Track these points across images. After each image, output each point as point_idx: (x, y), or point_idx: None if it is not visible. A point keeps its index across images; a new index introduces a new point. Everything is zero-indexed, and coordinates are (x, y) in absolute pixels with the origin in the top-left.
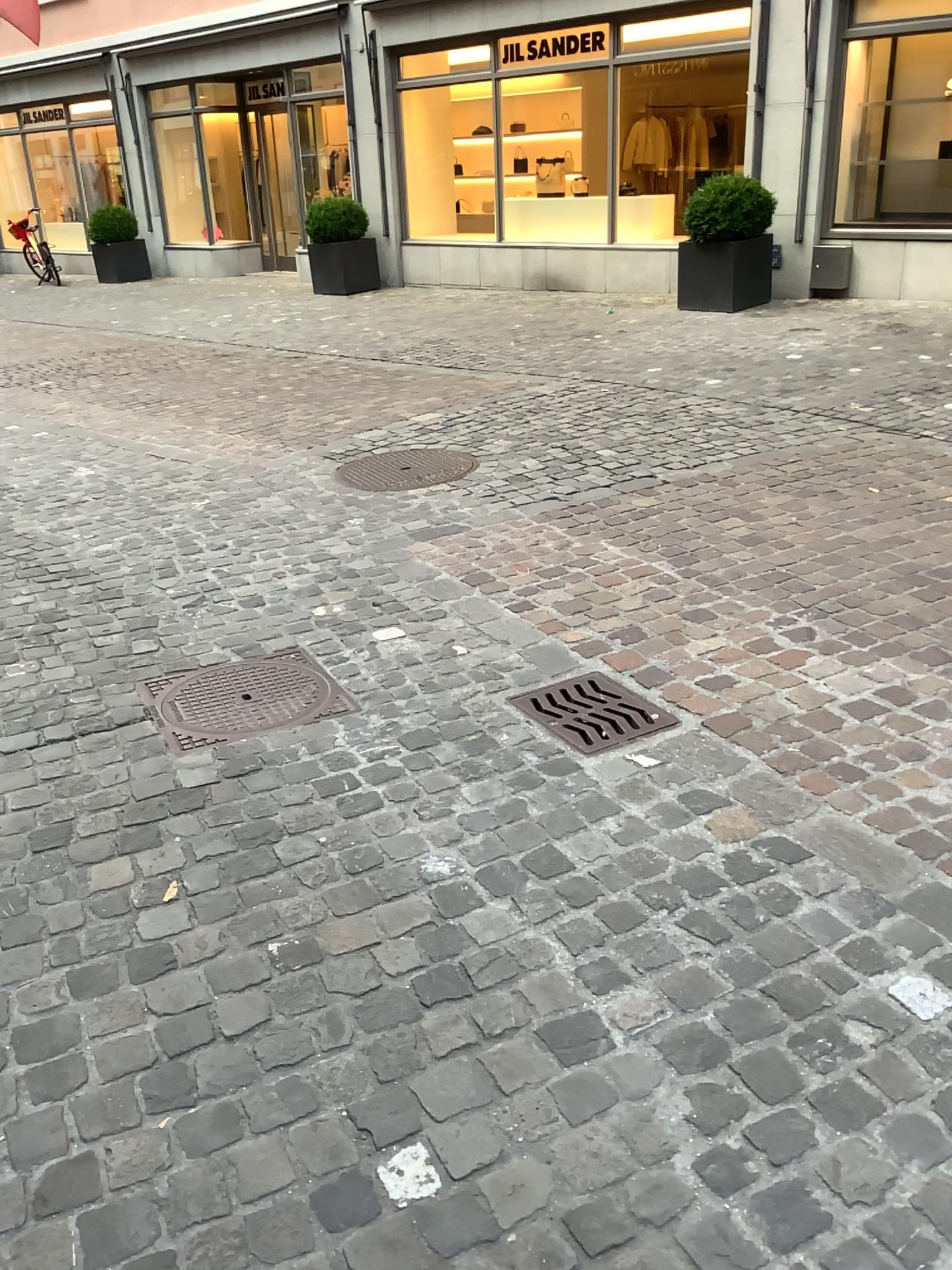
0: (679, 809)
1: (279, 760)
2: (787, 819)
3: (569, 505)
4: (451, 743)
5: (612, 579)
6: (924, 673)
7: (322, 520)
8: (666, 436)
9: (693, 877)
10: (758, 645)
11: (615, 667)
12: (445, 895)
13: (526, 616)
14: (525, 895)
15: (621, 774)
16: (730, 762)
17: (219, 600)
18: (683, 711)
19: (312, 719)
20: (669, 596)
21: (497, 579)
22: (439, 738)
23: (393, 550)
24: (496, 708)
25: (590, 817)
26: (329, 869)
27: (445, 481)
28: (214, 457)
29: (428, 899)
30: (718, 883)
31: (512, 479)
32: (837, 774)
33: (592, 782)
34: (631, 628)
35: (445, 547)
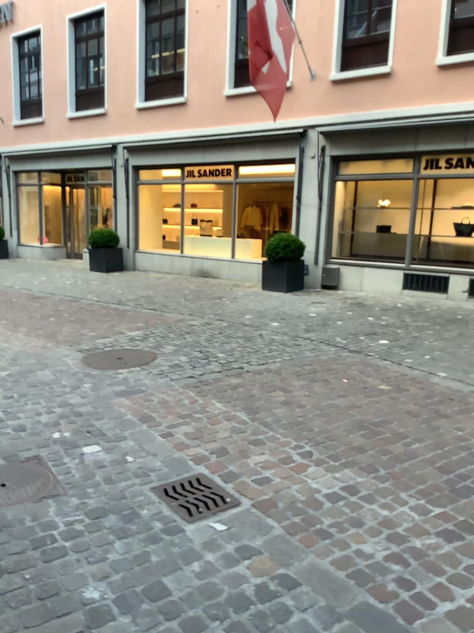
0: (234, 555)
1: (14, 525)
2: (291, 561)
3: (198, 381)
4: (115, 515)
5: (215, 422)
6: (366, 476)
7: (68, 386)
8: (250, 348)
9: (237, 598)
10: (285, 459)
11: (210, 471)
12: (94, 613)
13: (167, 441)
14: (141, 612)
15: (205, 534)
16: (265, 526)
17: (1, 429)
18: (243, 496)
19: (38, 500)
20: (242, 432)
21: (155, 420)
22: (109, 512)
23: (103, 403)
24: (143, 494)
25: (185, 561)
26: (28, 596)
27: (137, 367)
28: (17, 350)
29: (83, 616)
30: (250, 602)
31: (171, 367)
32: (319, 533)
33: (189, 538)
34: (221, 448)
35: (131, 402)
